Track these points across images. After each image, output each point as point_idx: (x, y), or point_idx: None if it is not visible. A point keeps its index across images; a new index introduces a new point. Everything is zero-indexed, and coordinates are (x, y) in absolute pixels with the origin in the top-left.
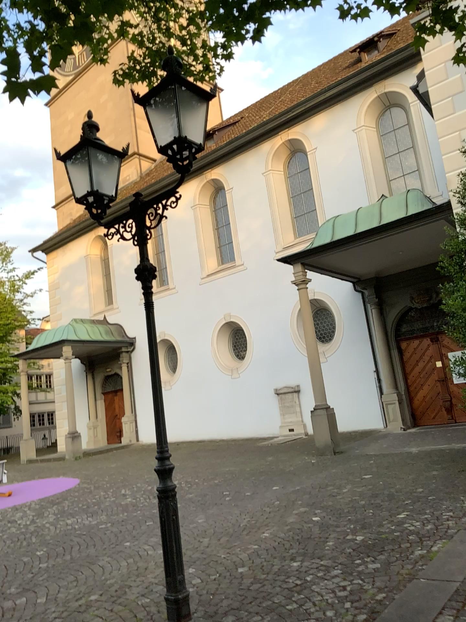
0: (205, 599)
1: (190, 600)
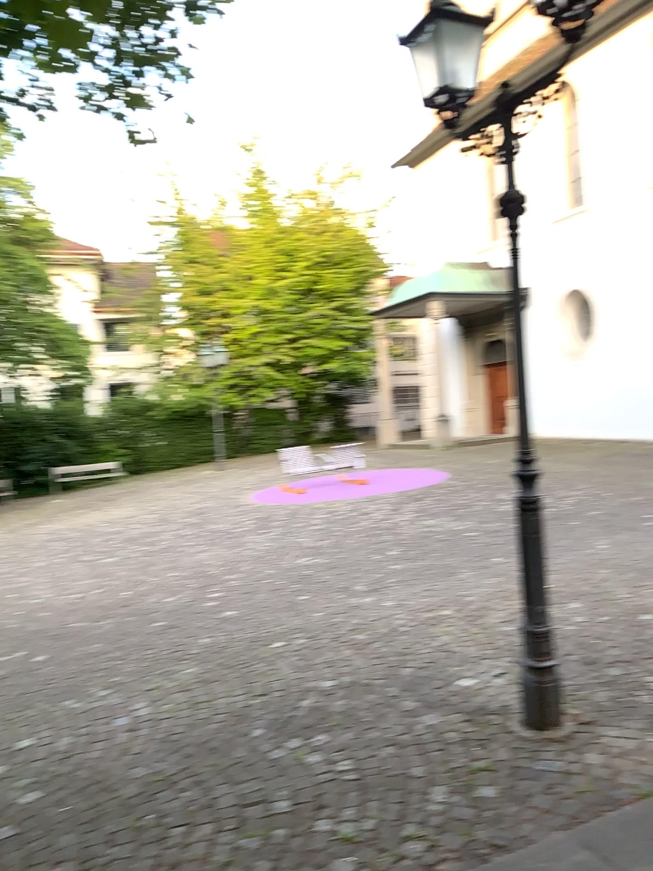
0: (581, 643)
1: (561, 640)
